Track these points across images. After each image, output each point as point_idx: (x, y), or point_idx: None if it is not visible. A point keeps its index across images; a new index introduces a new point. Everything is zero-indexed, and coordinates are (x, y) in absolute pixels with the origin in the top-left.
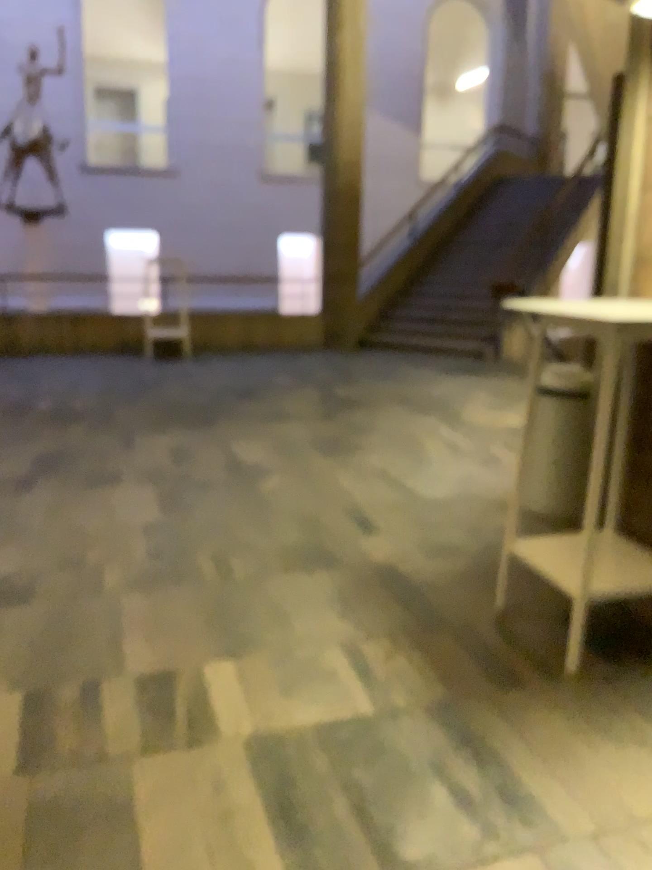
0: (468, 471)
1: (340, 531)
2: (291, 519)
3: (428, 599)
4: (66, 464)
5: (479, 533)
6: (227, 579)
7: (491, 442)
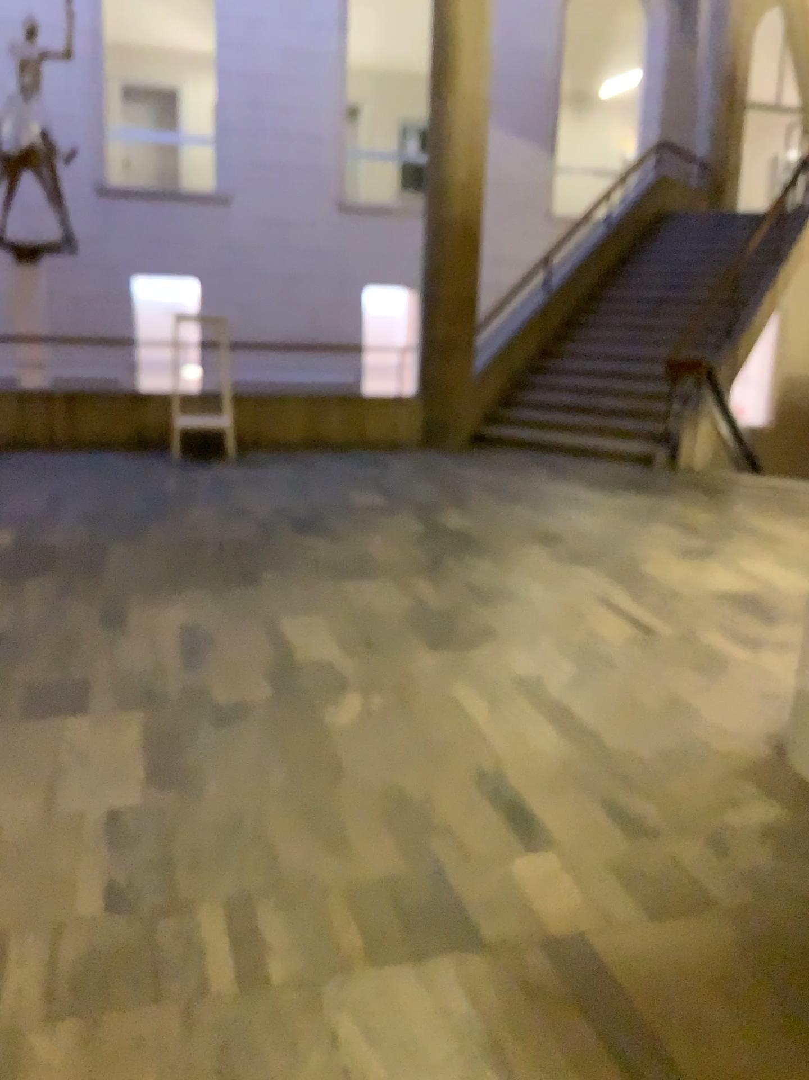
0: (675, 684)
1: (472, 833)
2: (381, 798)
3: (668, 1049)
4: (4, 661)
5: (728, 842)
6: (255, 976)
7: (700, 624)
